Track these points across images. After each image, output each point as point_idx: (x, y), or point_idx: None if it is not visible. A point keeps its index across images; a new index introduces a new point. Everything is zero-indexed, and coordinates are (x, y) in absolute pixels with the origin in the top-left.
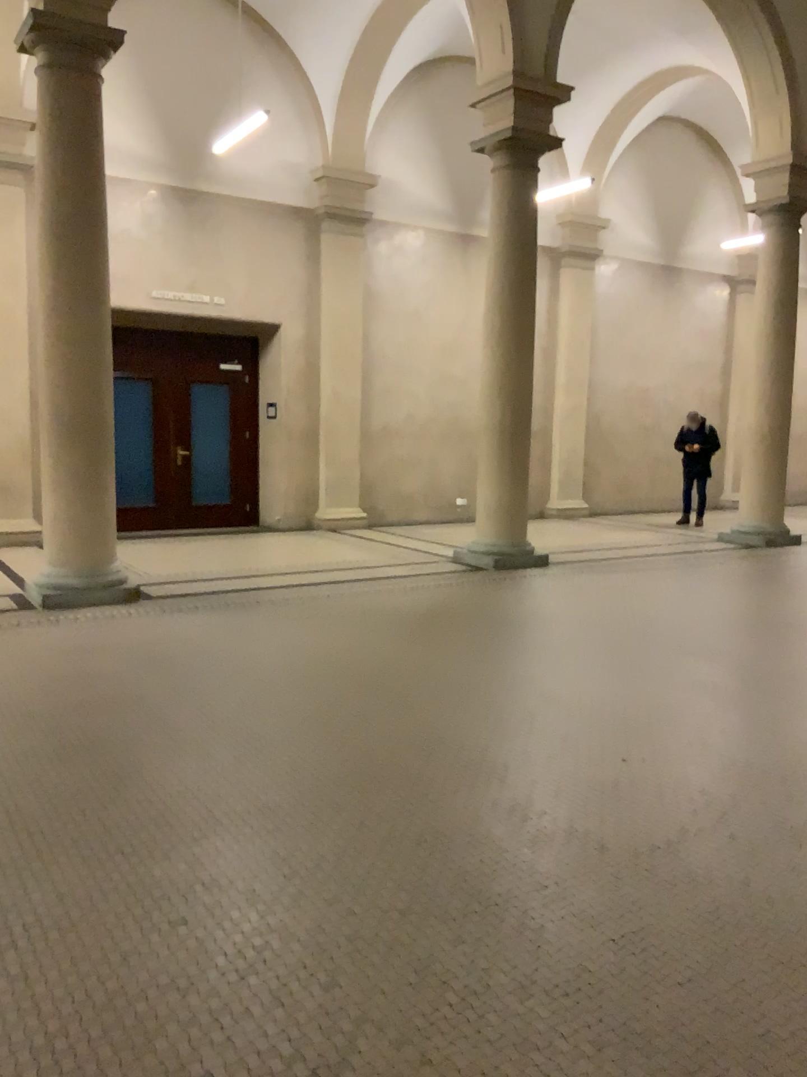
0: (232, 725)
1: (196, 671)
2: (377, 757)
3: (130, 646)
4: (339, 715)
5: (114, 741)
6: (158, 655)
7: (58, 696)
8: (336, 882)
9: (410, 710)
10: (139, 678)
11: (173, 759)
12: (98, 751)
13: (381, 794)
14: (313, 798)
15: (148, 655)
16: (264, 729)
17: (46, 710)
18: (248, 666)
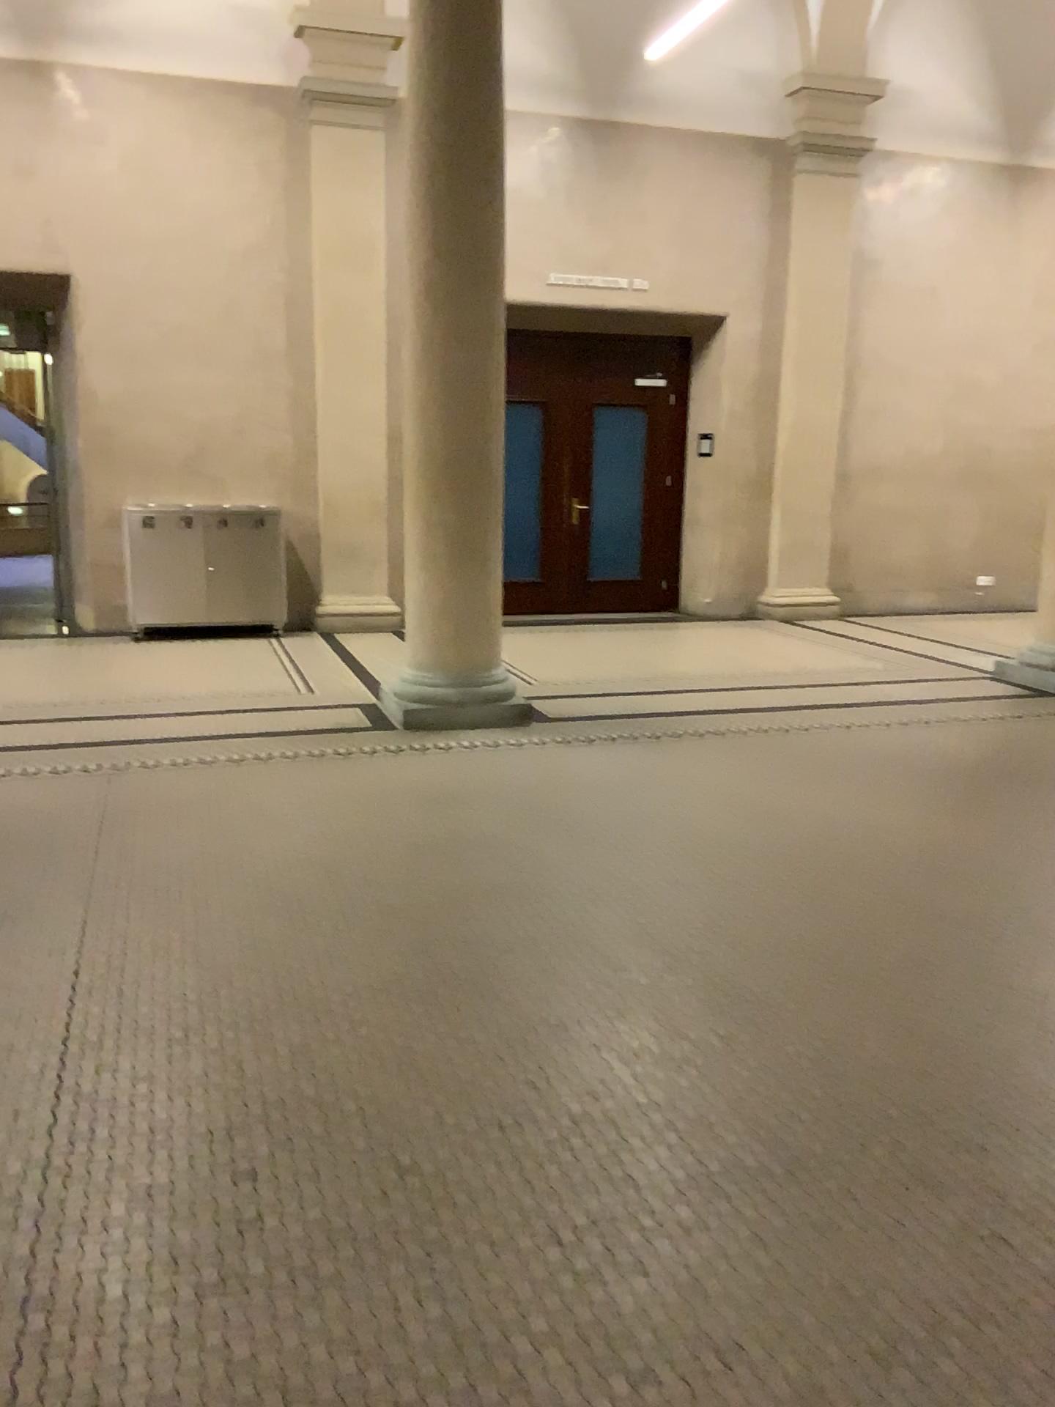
0: (711, 968)
1: (636, 854)
2: (988, 1070)
3: (531, 801)
4: (889, 963)
5: (527, 983)
6: (574, 820)
7: (434, 885)
8: (993, 1390)
9: (1016, 965)
10: (551, 860)
11: (625, 1031)
12: (503, 1000)
13: (1016, 1158)
14: (889, 1152)
15: (559, 819)
16: (767, 983)
17: (419, 908)
18: (716, 852)
